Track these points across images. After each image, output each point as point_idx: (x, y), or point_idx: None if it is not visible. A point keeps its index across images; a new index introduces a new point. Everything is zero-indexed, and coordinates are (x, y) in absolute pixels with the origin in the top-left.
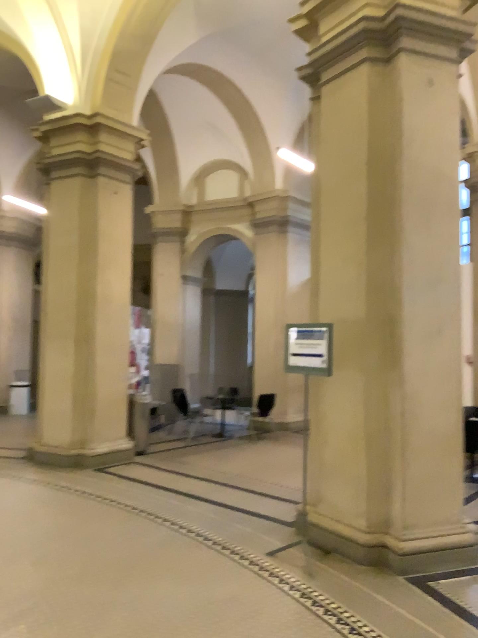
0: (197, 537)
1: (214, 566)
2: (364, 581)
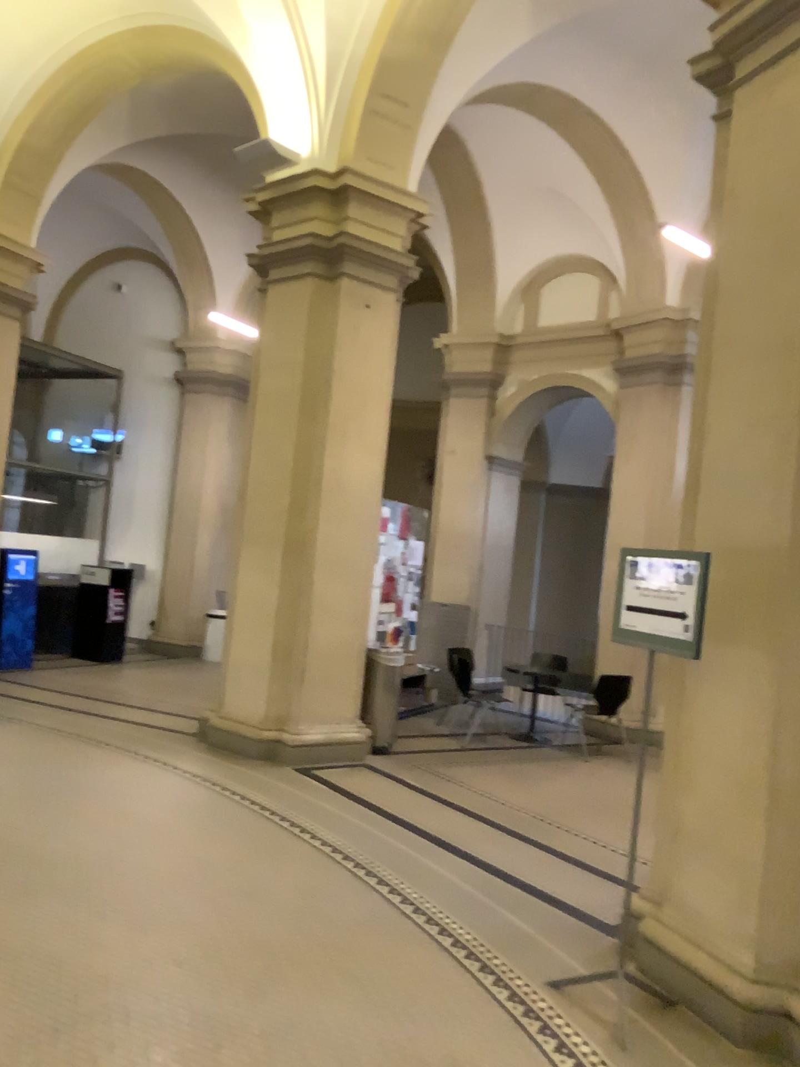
0: (425, 925)
1: (439, 989)
2: None
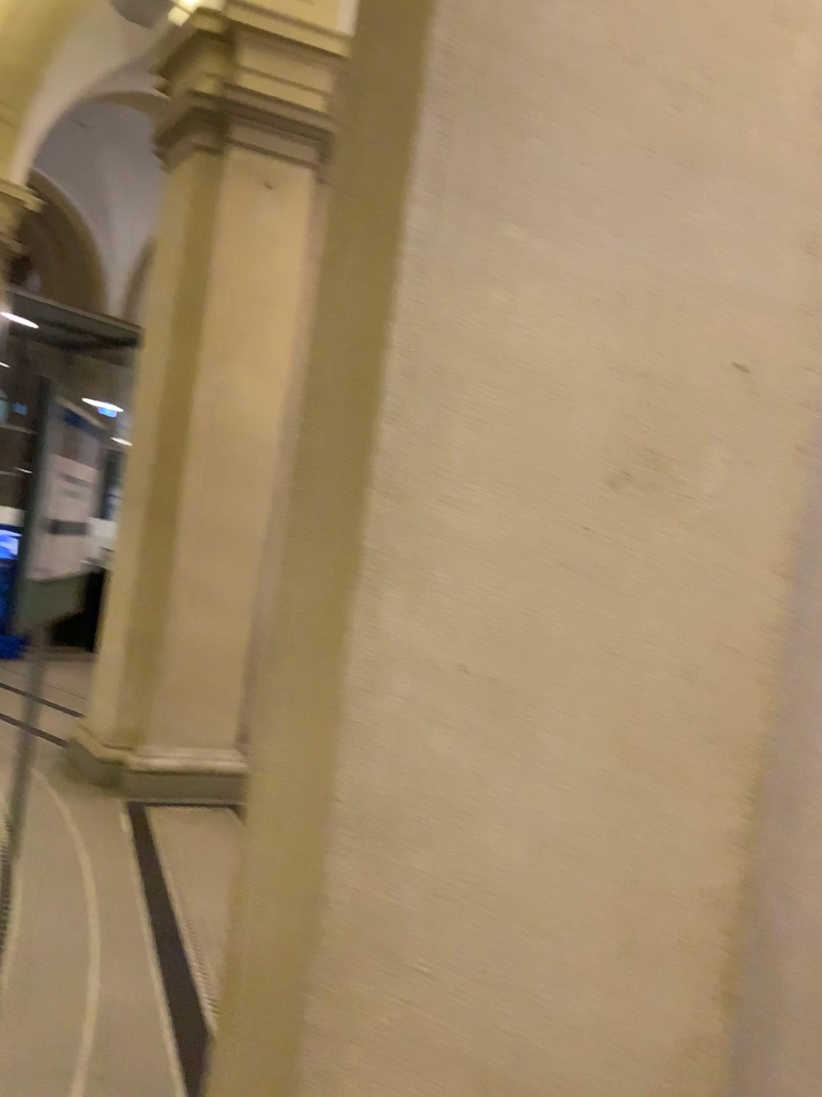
0: None
1: None
2: None
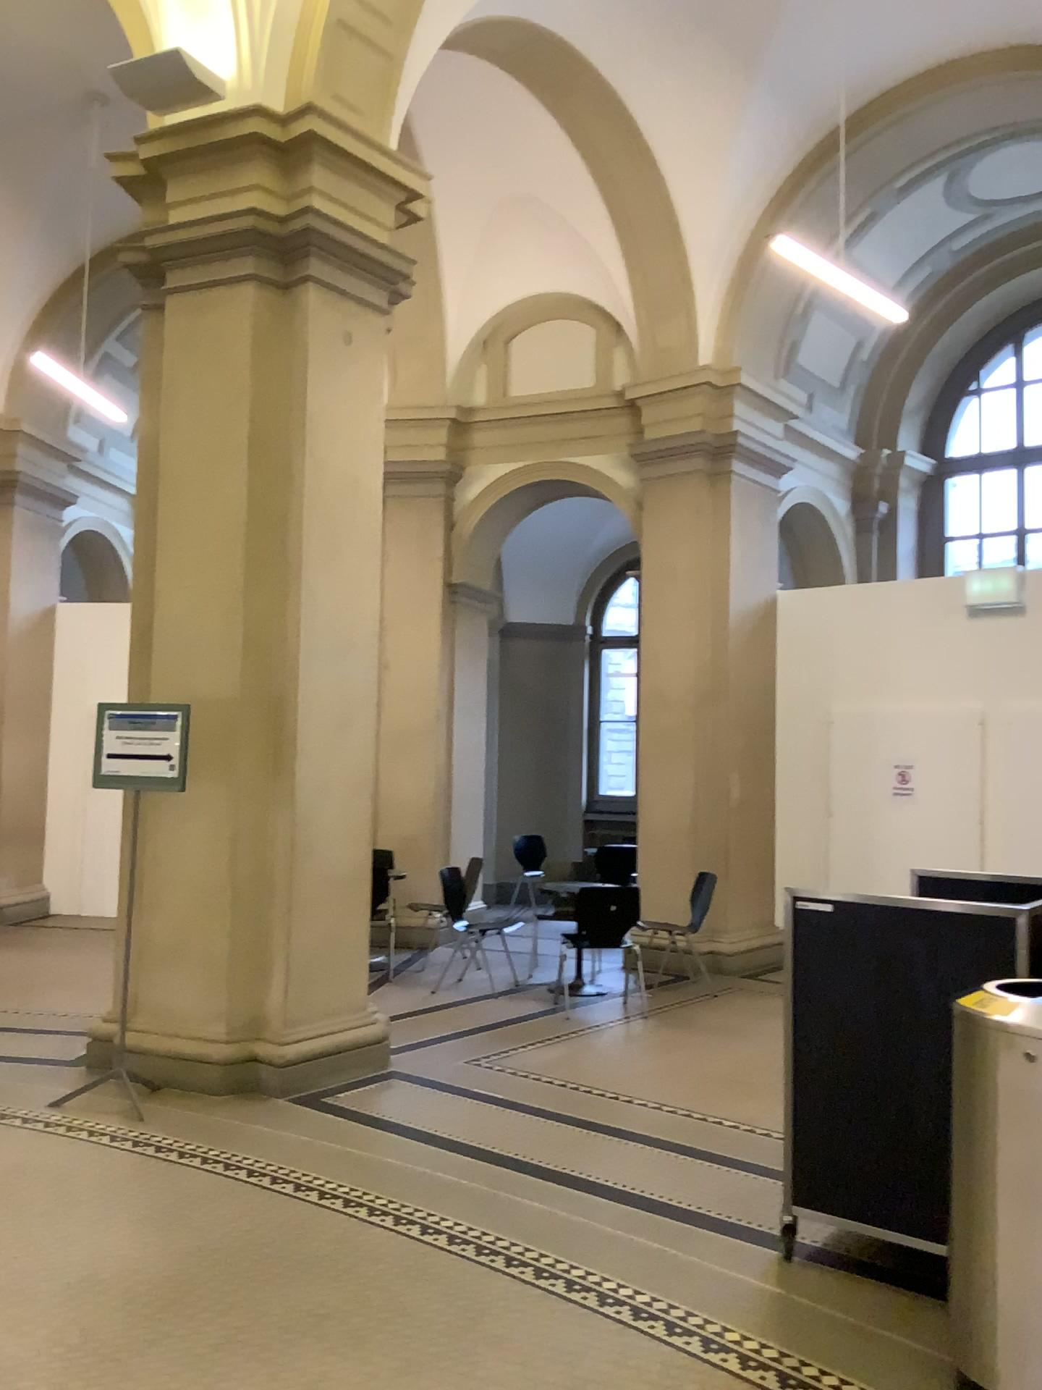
0: None
1: None
2: (229, 1111)
